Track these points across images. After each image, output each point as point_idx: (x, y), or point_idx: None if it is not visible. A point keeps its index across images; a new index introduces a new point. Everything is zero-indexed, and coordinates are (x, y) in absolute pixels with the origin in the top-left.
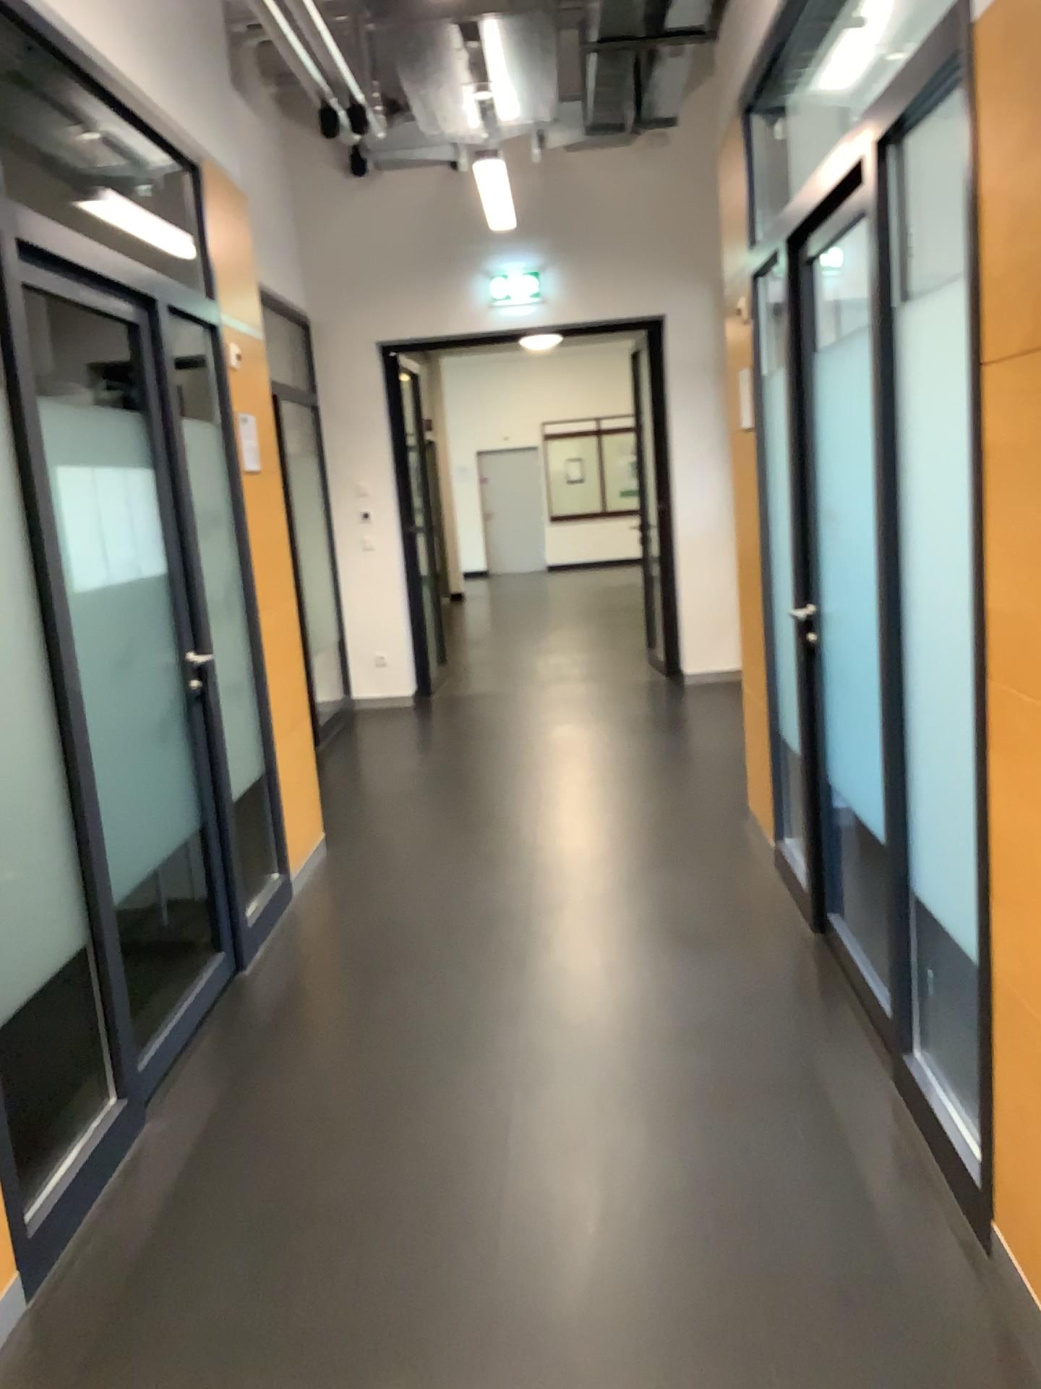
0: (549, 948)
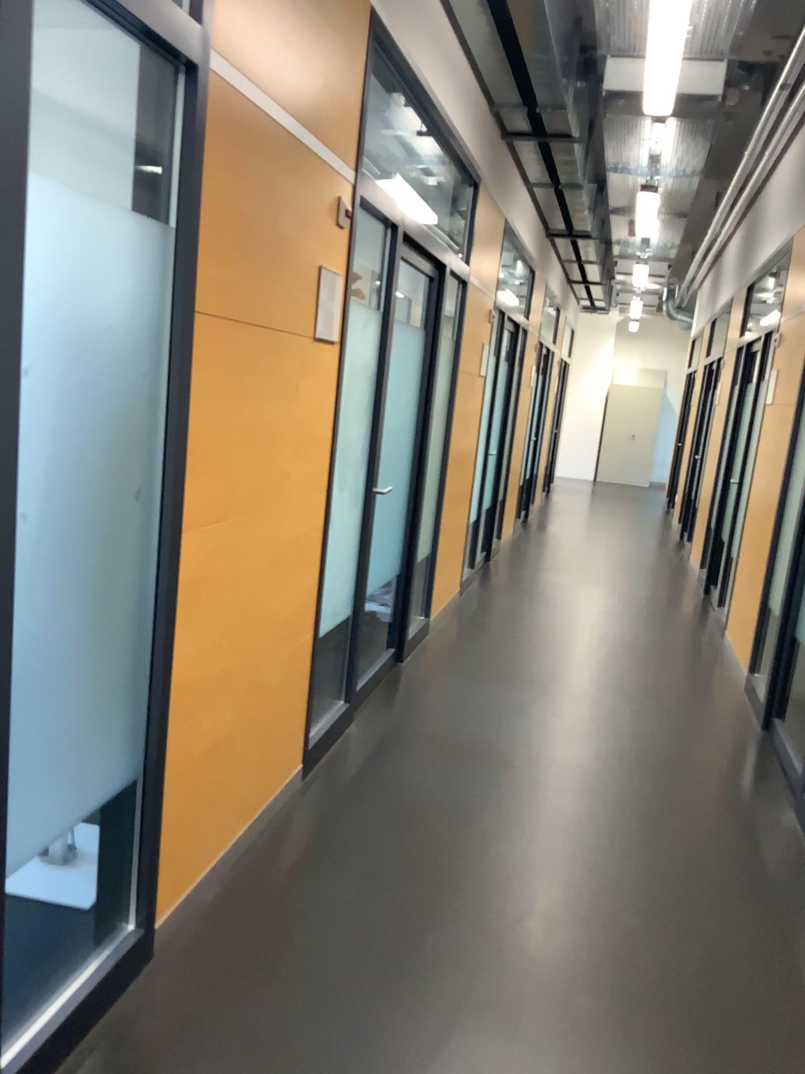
0: None
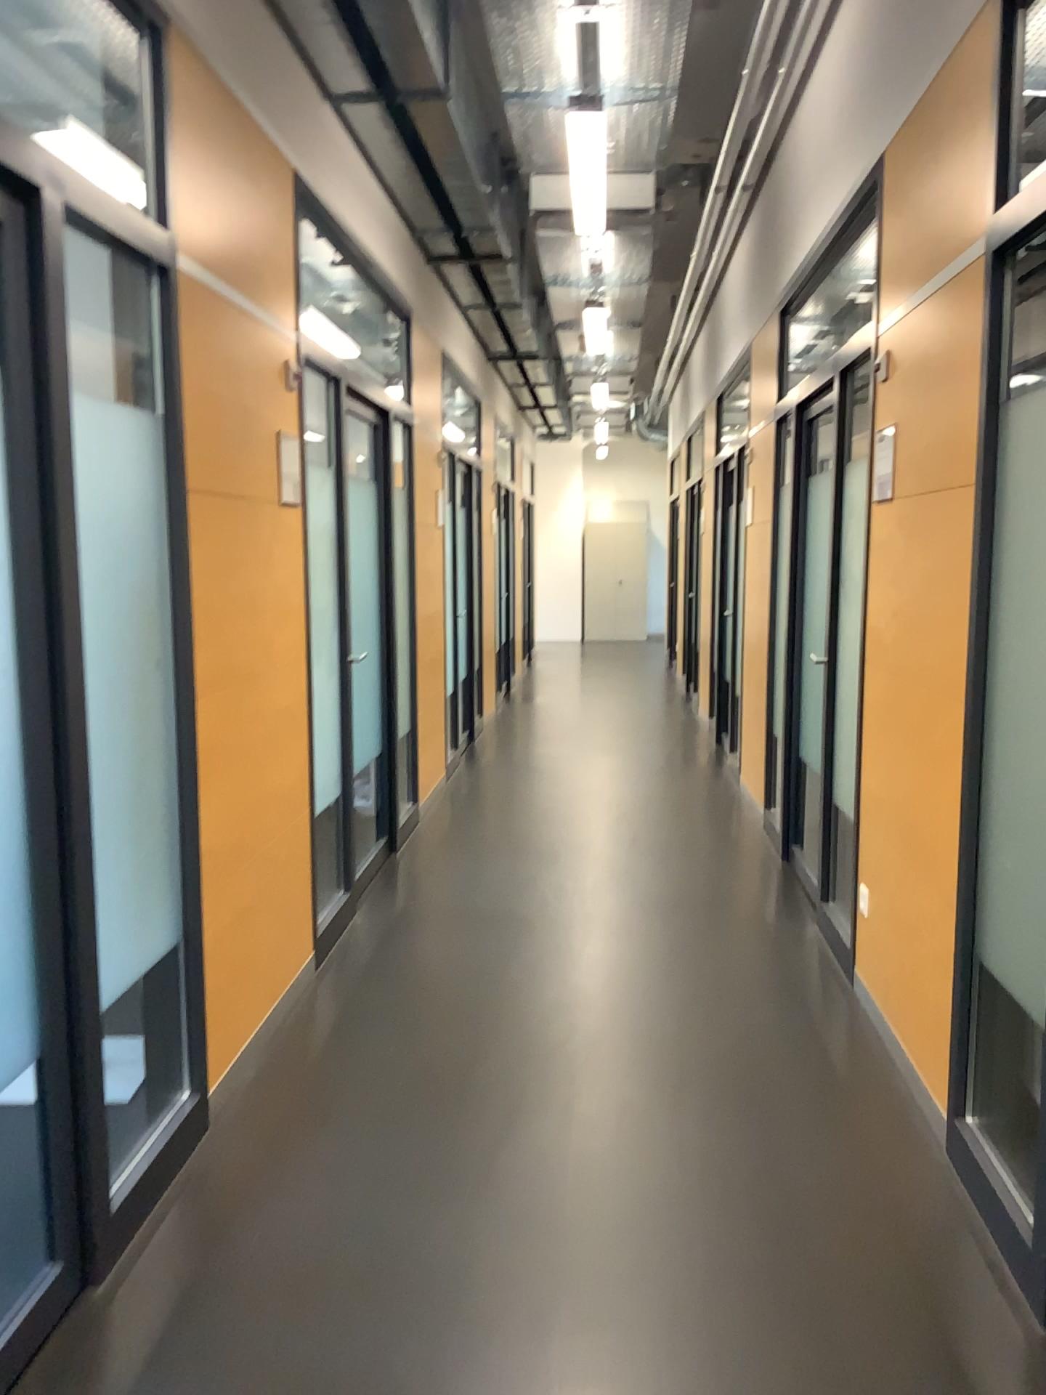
0: None
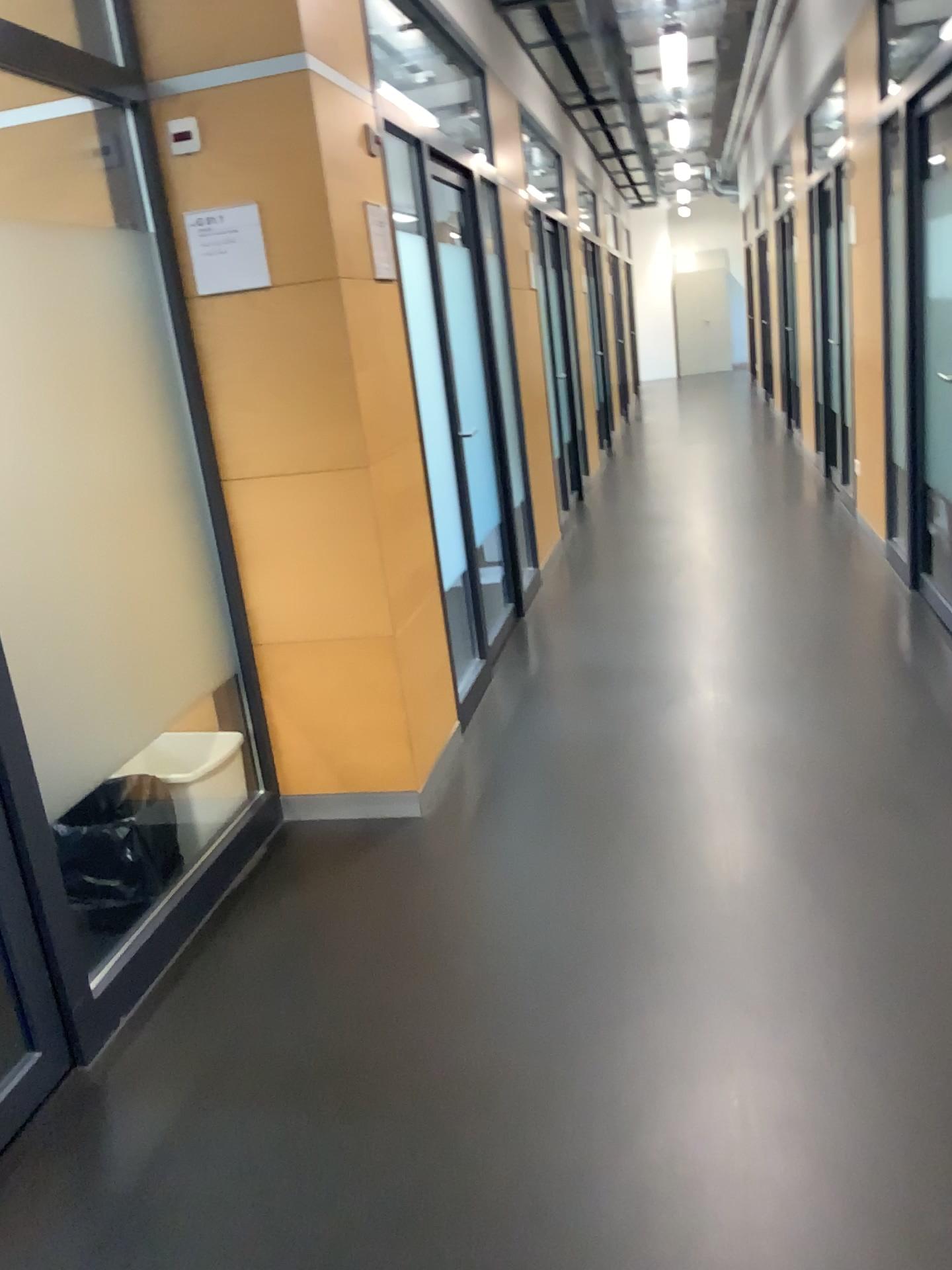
0: (695, 671)
